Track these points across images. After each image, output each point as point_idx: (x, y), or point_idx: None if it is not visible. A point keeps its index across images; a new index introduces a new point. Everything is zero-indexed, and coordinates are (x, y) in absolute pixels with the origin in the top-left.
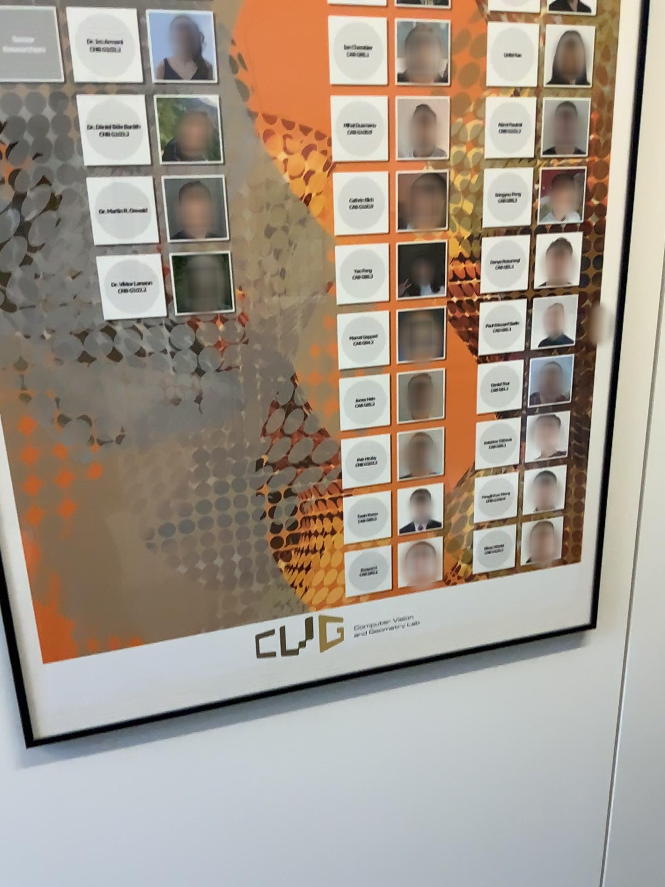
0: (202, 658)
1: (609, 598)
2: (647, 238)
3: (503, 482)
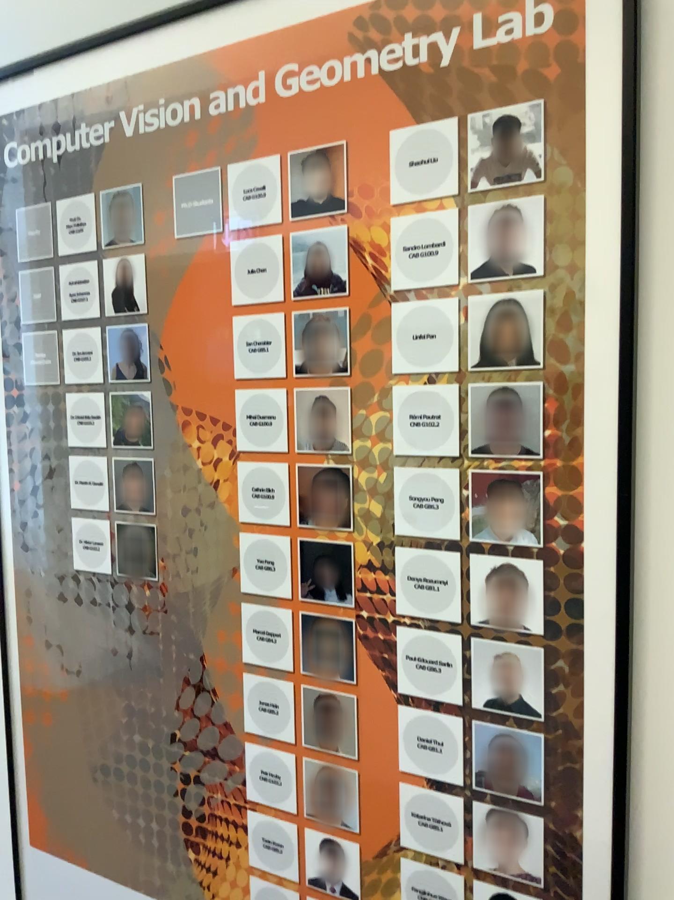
0: None
1: None
2: None
3: (447, 882)
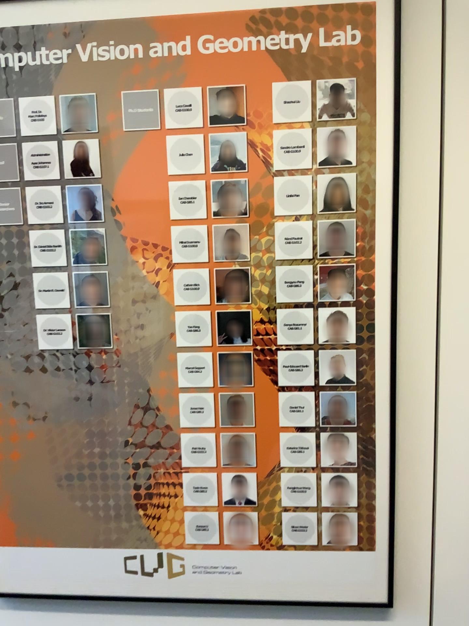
0: (91, 565)
1: (411, 586)
2: (419, 311)
3: (305, 479)
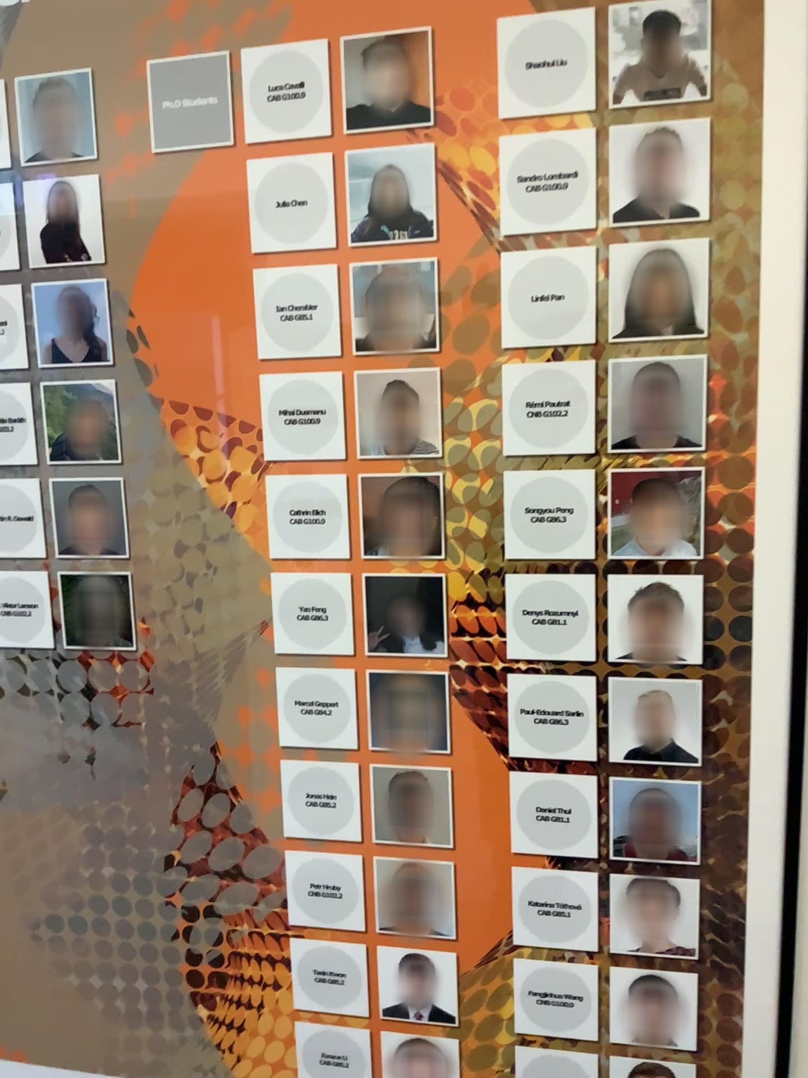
0: None
1: None
2: None
3: (572, 976)
